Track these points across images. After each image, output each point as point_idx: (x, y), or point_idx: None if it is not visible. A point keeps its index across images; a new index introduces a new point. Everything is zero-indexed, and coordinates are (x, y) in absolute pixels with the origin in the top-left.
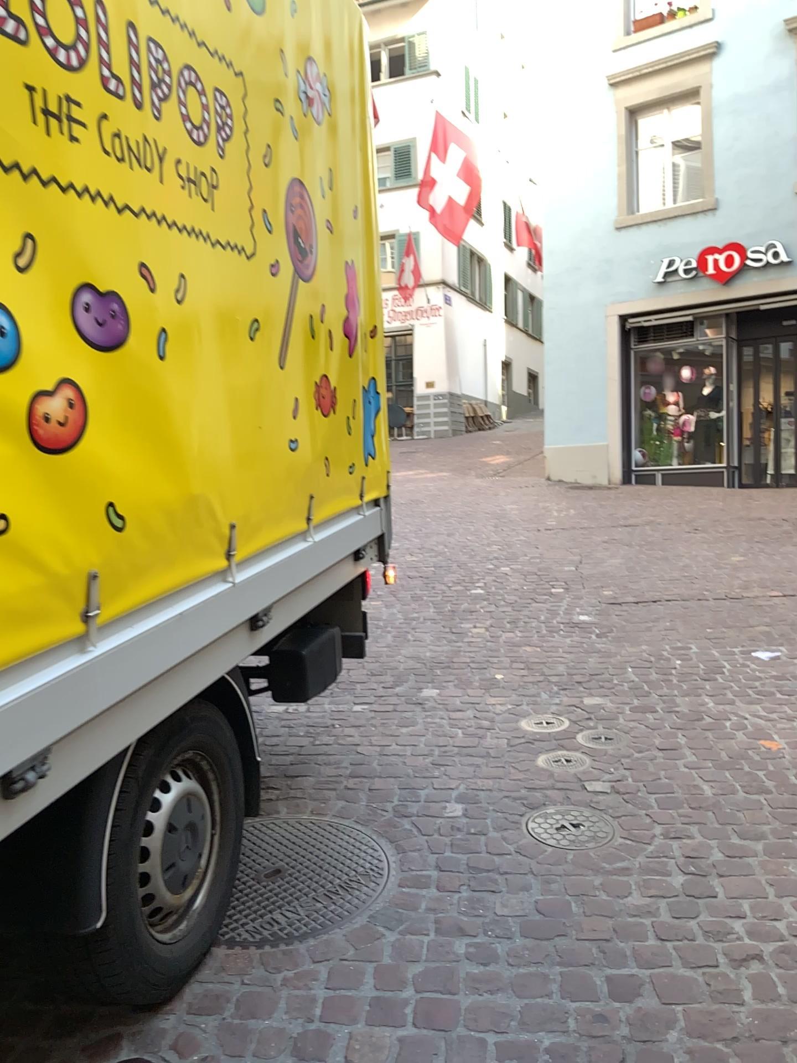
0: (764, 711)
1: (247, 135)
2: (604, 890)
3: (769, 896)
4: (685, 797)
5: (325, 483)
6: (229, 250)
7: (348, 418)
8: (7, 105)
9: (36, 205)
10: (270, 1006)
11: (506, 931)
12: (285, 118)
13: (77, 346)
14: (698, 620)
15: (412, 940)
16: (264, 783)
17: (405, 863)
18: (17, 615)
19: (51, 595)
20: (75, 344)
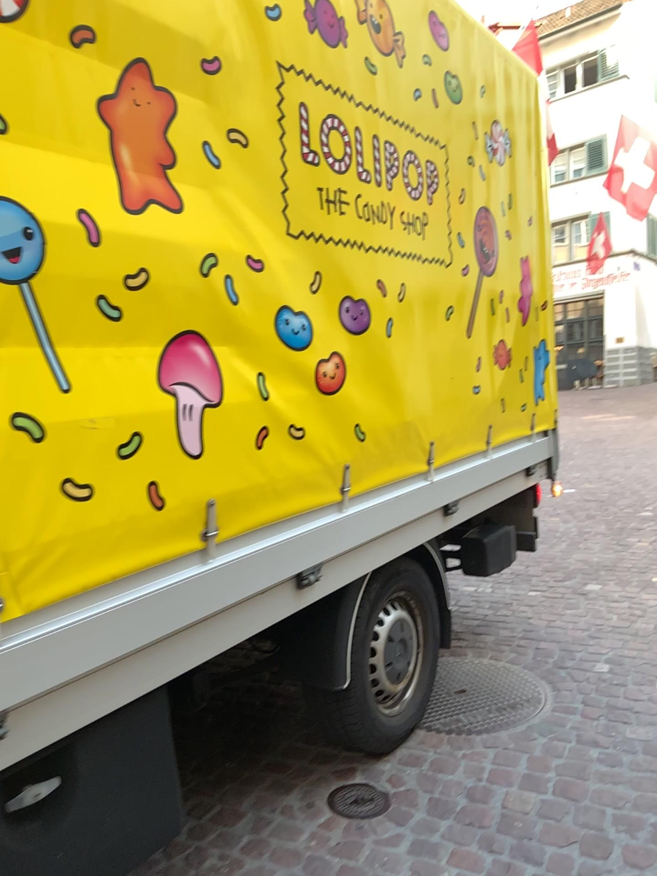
0: None
1: (447, 185)
2: None
3: None
4: None
5: (503, 418)
6: (434, 263)
7: (521, 370)
8: (308, 202)
9: (321, 254)
10: (453, 767)
11: (631, 747)
12: (474, 168)
13: (341, 332)
14: None
15: (557, 744)
16: (457, 635)
17: (558, 696)
18: (307, 486)
19: (324, 477)
20: (340, 331)
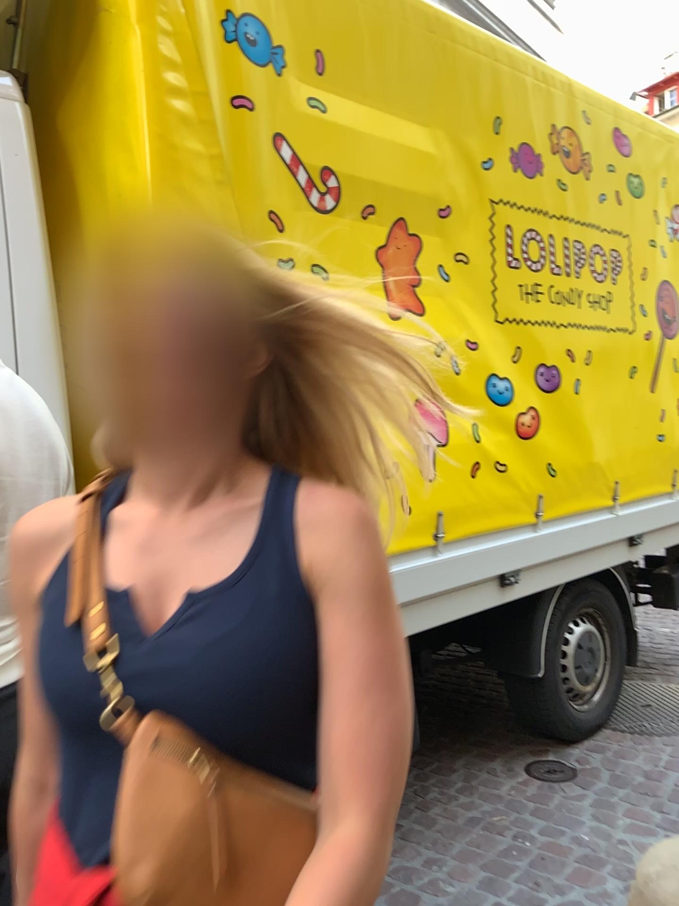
0: None
1: (629, 268)
2: None
3: None
4: None
5: None
6: (617, 333)
7: None
8: (512, 297)
9: (522, 334)
10: (633, 755)
11: None
12: (655, 250)
13: (537, 393)
14: None
15: None
16: (646, 664)
17: None
18: (510, 508)
19: (523, 503)
20: (536, 392)
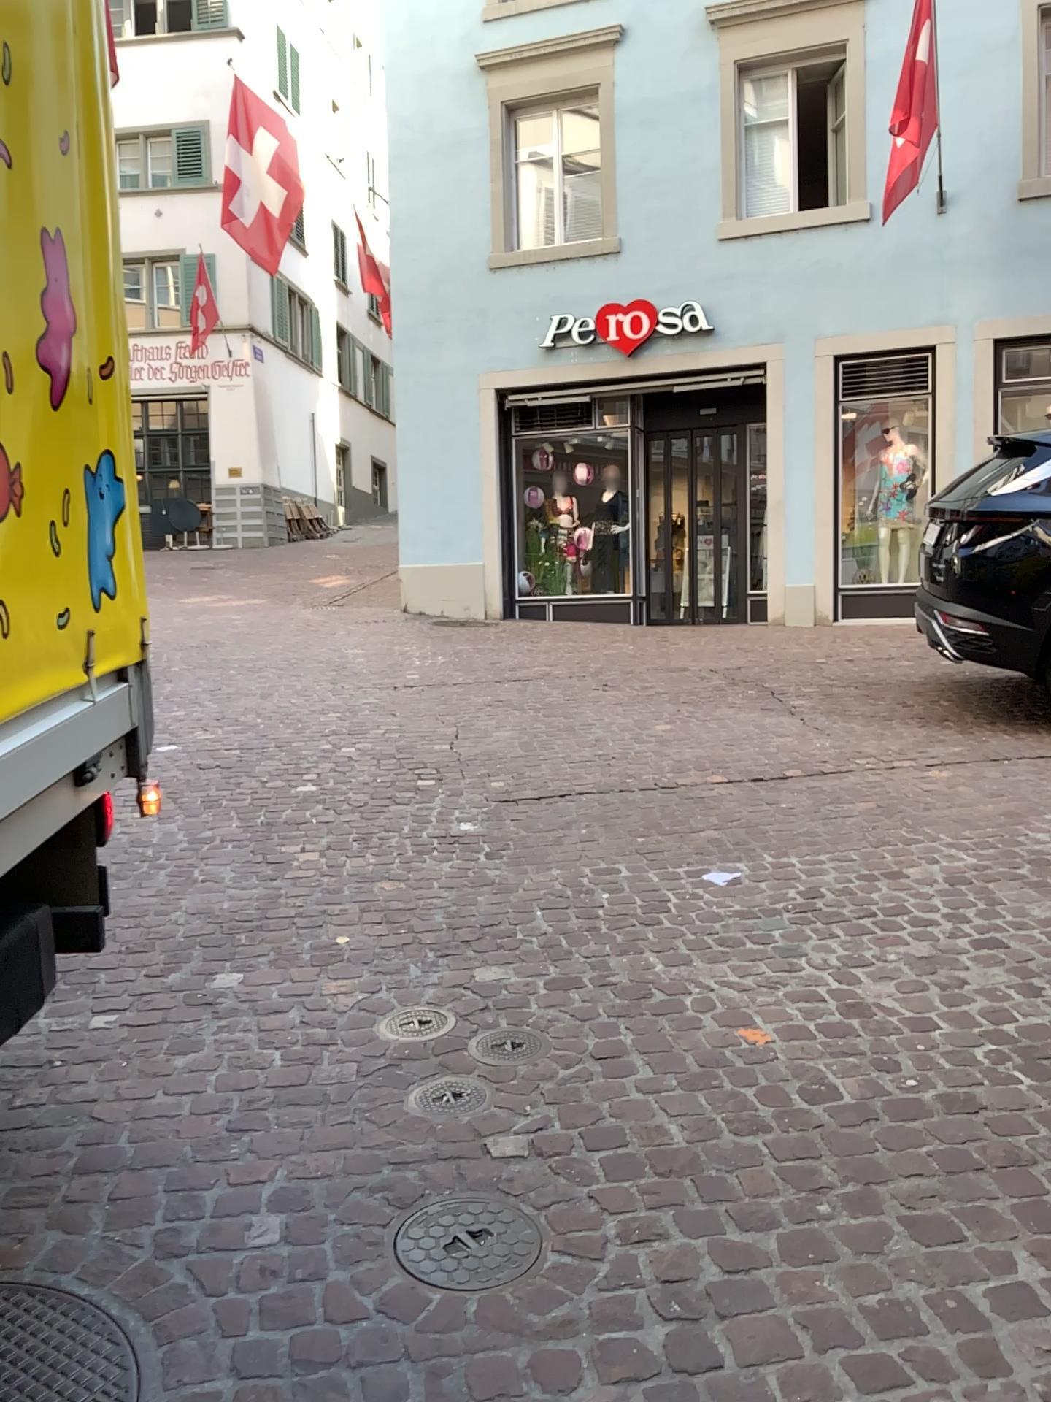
0: (739, 977)
1: None
2: (536, 1385)
3: (807, 1357)
4: (646, 1156)
5: (3, 651)
6: None
7: (52, 525)
8: None
9: None
10: None
11: None
12: None
13: None
14: (626, 826)
15: None
16: None
17: (170, 1371)
18: None
19: None
20: None
